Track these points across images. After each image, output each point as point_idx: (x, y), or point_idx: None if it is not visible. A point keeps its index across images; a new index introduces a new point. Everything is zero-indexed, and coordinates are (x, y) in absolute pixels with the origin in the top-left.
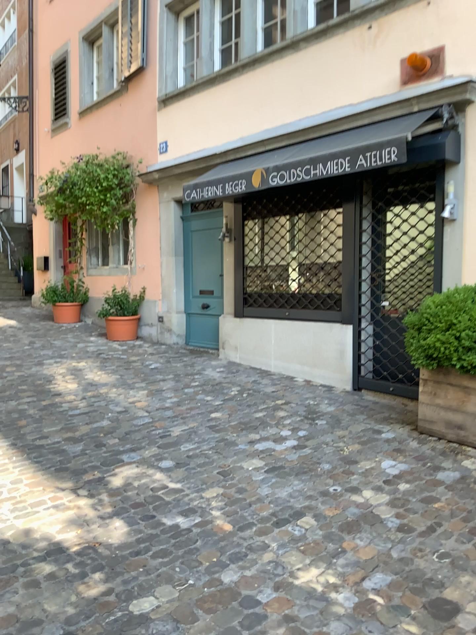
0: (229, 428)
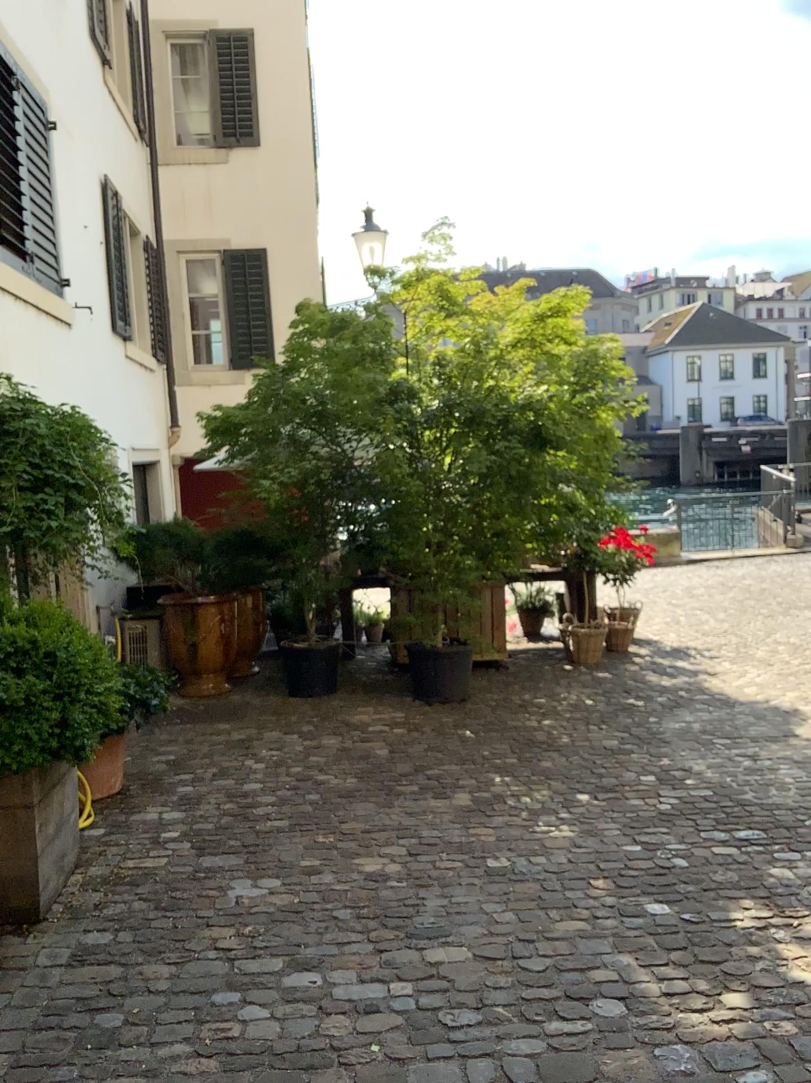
0: (357, 1078)
